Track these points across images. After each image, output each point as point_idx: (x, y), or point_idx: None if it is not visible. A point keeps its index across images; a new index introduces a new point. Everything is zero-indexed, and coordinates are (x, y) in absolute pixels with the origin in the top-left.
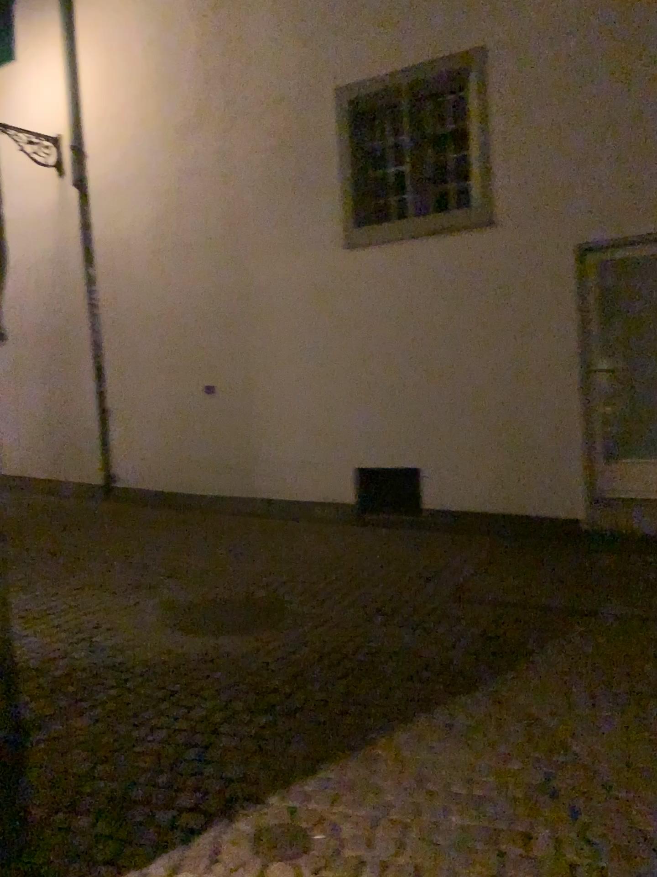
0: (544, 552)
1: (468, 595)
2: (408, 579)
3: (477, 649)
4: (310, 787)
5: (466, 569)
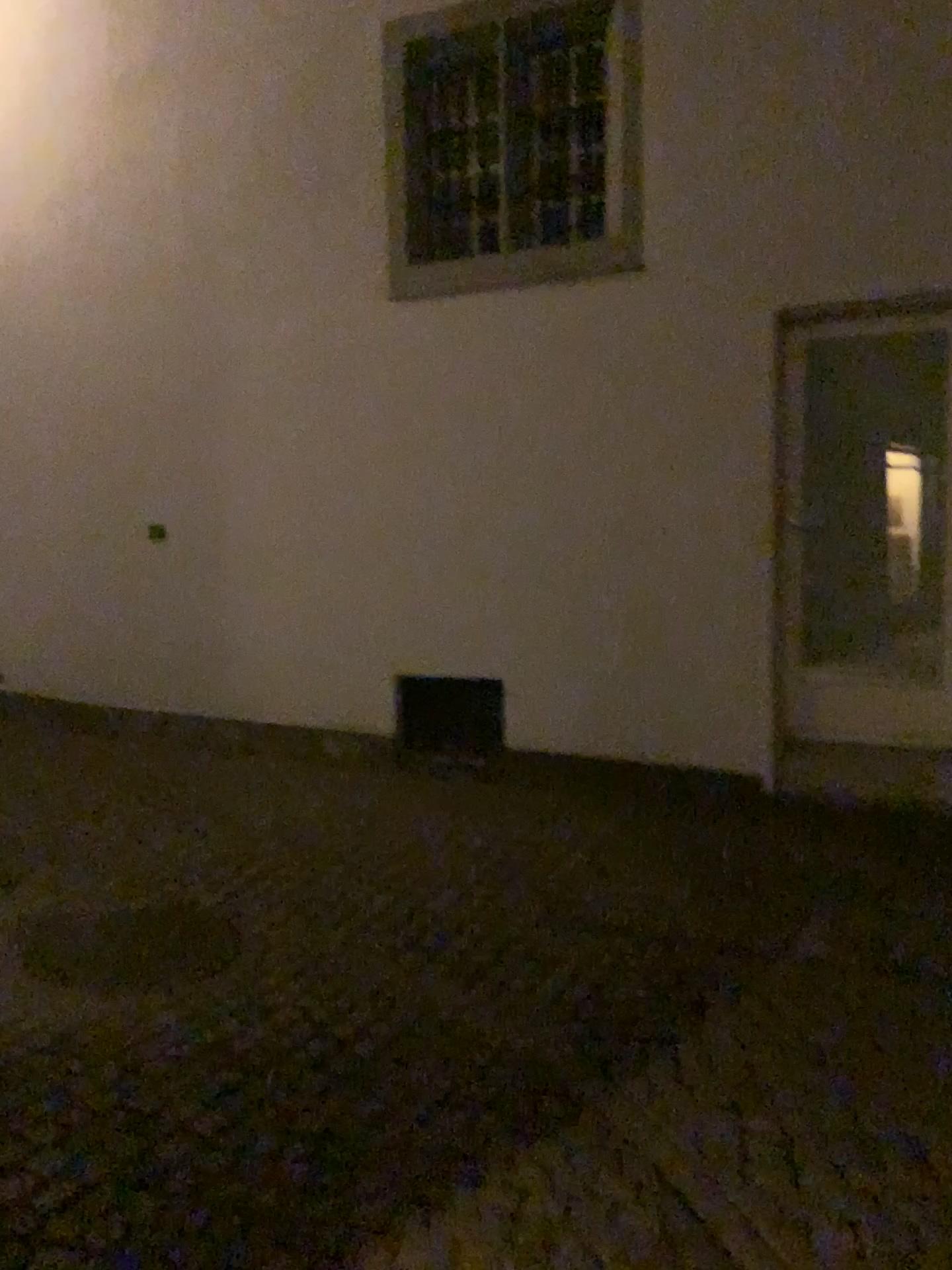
0: (705, 833)
1: (575, 914)
2: (473, 877)
3: (583, 1034)
4: None
5: (572, 861)
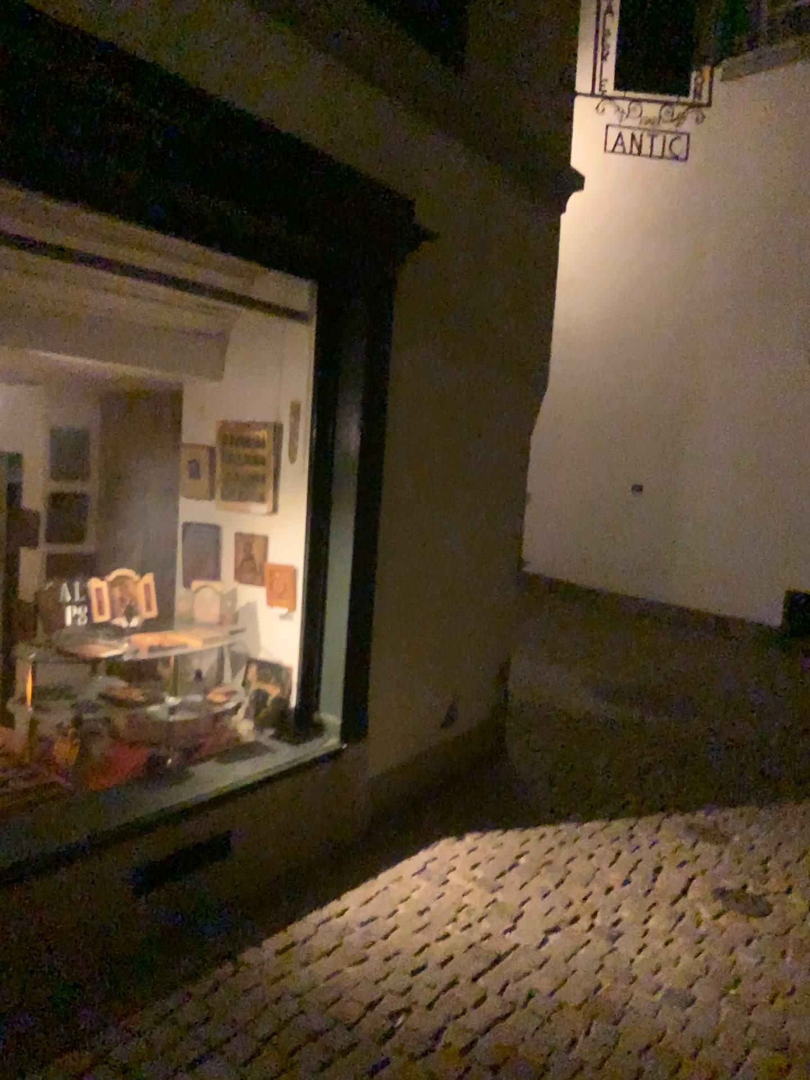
0: None
1: None
2: None
3: None
4: (733, 813)
5: None
